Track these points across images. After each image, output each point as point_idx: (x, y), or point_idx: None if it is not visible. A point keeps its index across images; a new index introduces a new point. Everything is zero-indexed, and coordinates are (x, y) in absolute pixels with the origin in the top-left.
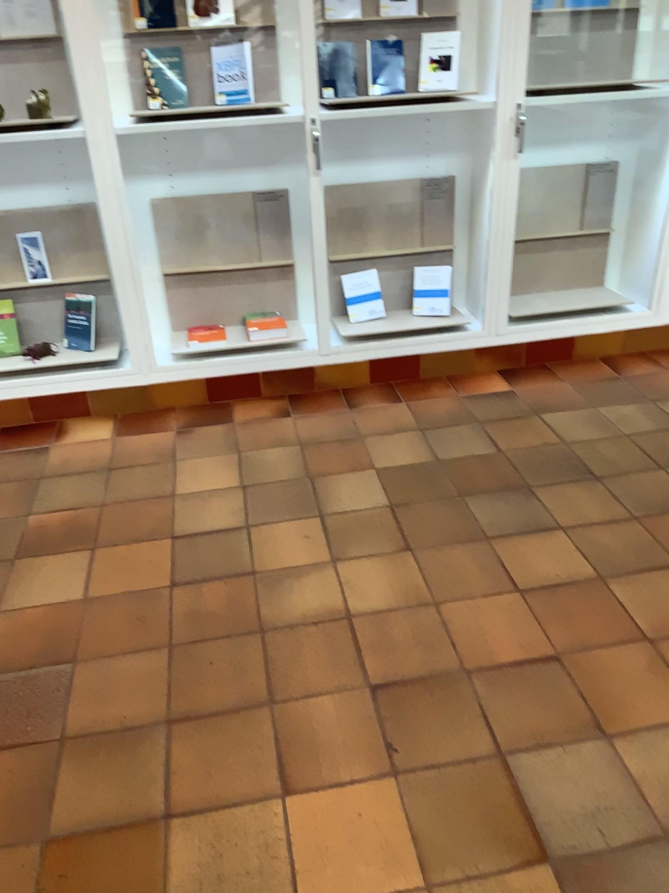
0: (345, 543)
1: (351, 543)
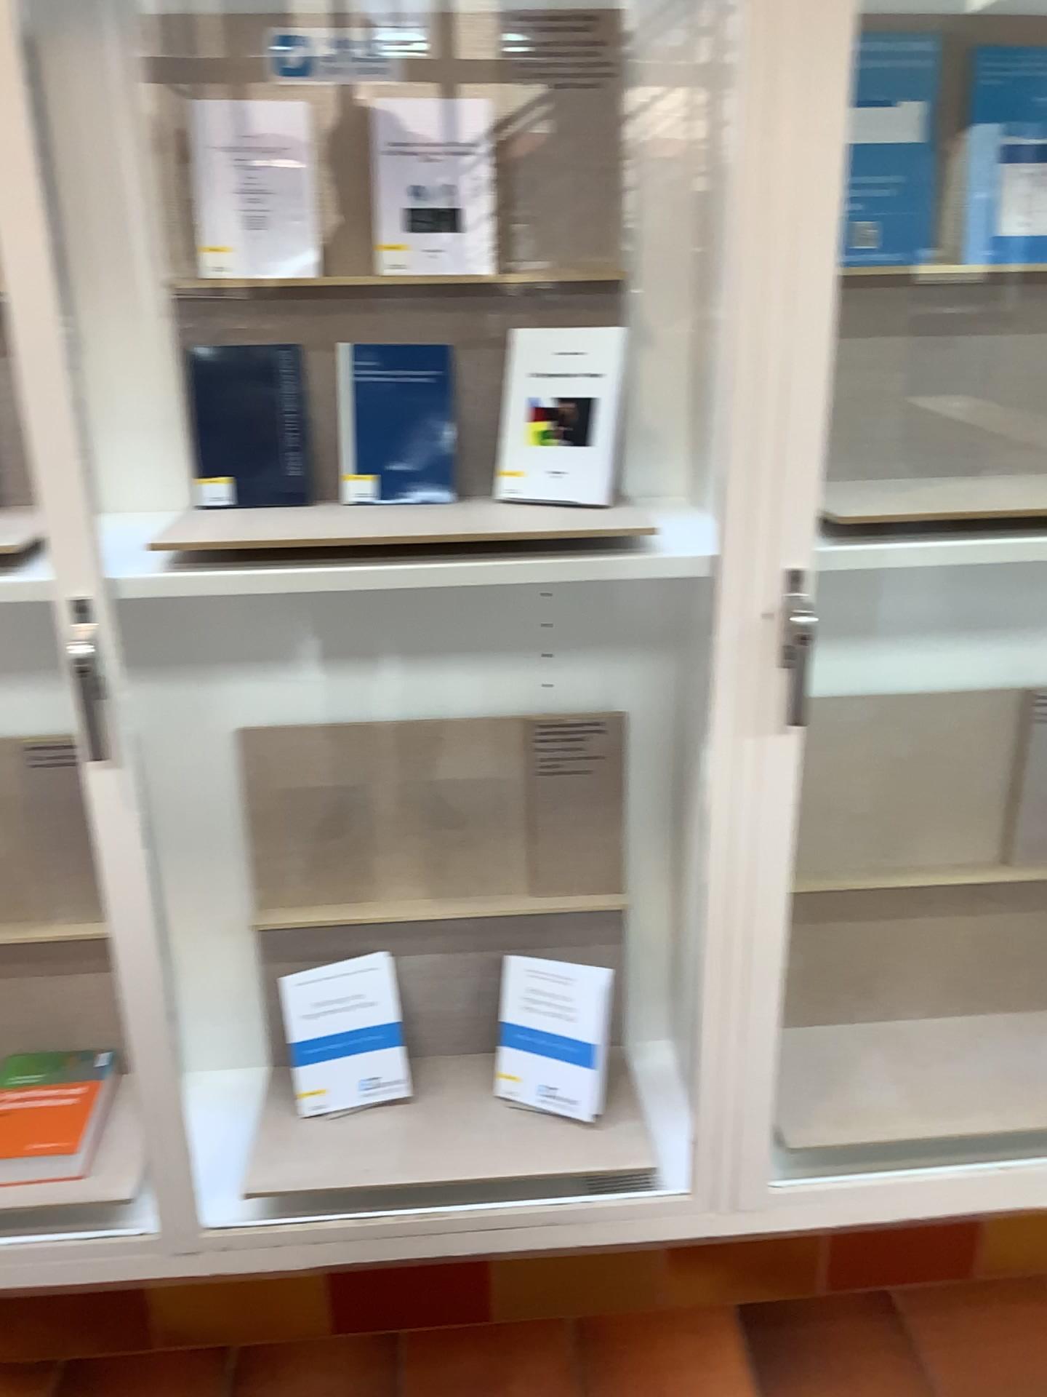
0: None
1: None
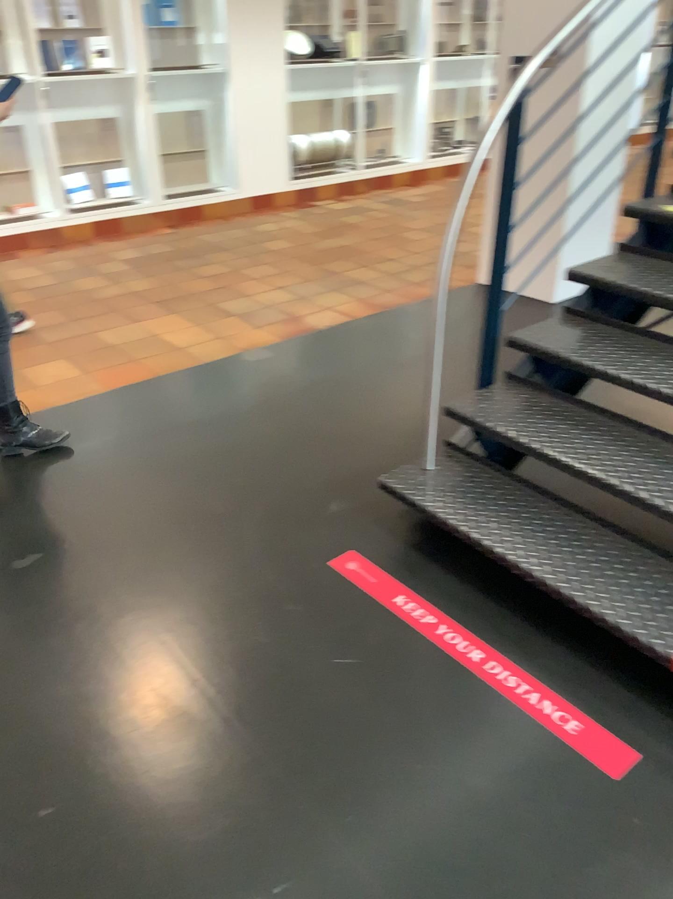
0: (121, 277)
1: (123, 276)
